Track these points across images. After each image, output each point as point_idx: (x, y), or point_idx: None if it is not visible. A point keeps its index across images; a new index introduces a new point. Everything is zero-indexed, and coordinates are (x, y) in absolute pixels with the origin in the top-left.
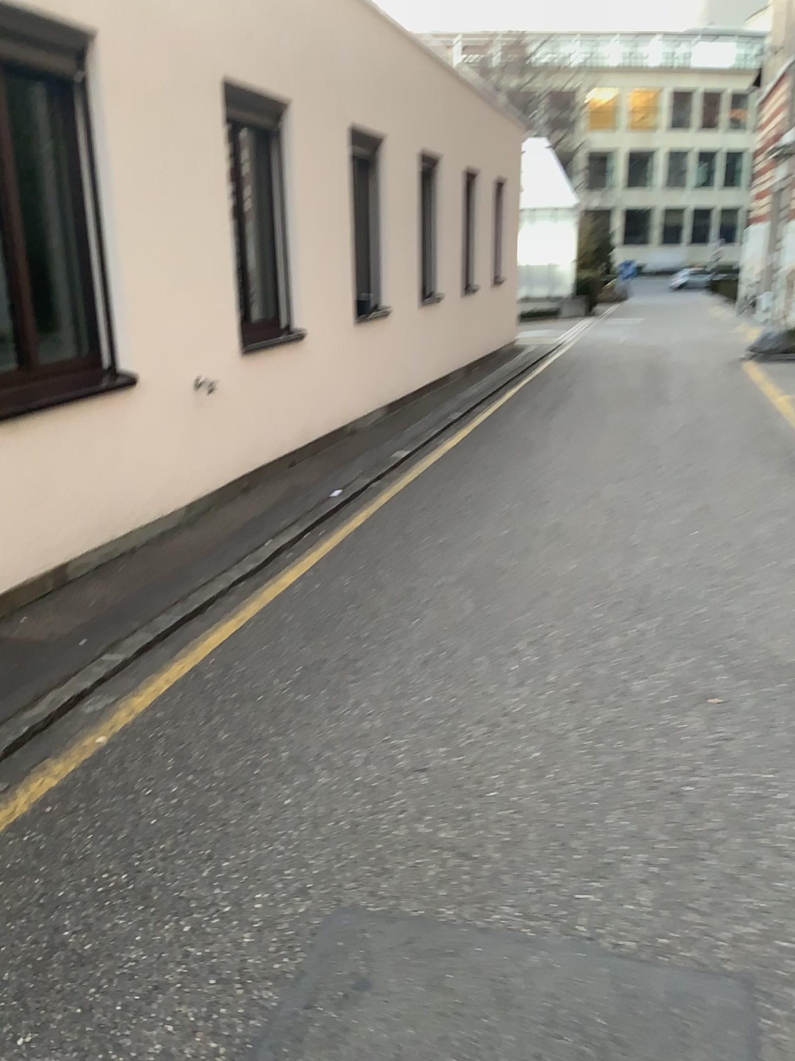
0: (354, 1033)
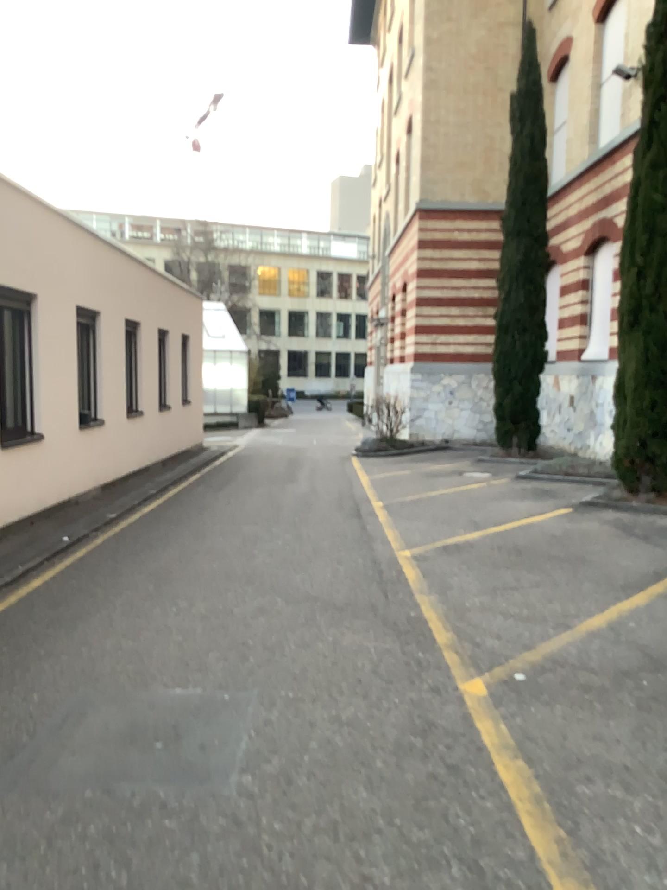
0: (83, 719)
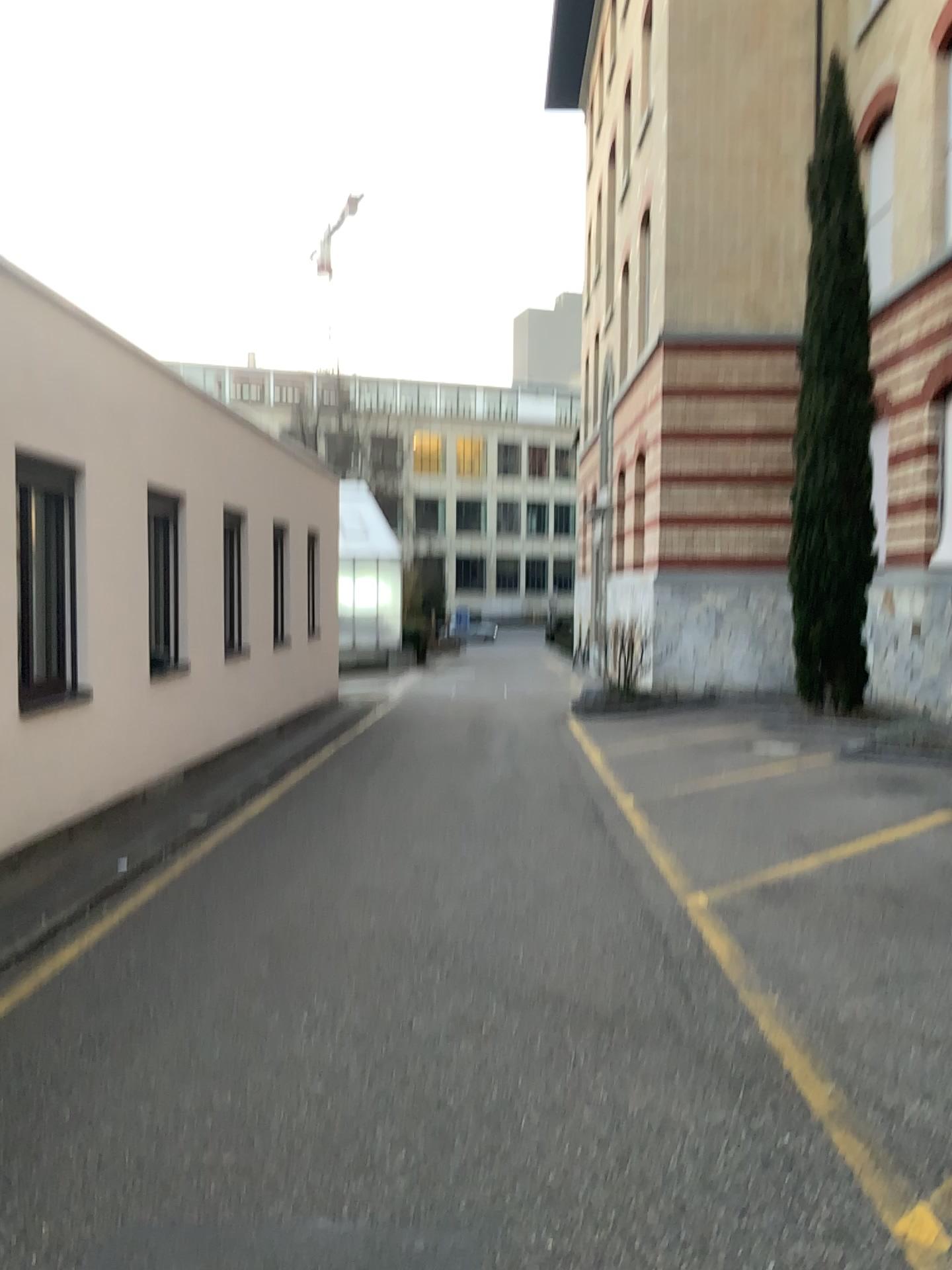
0: None
